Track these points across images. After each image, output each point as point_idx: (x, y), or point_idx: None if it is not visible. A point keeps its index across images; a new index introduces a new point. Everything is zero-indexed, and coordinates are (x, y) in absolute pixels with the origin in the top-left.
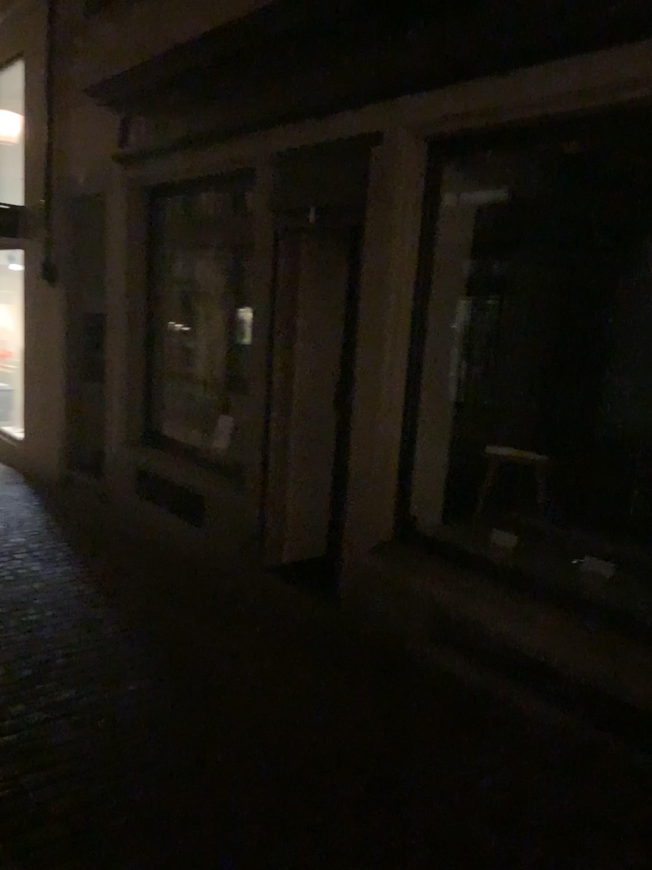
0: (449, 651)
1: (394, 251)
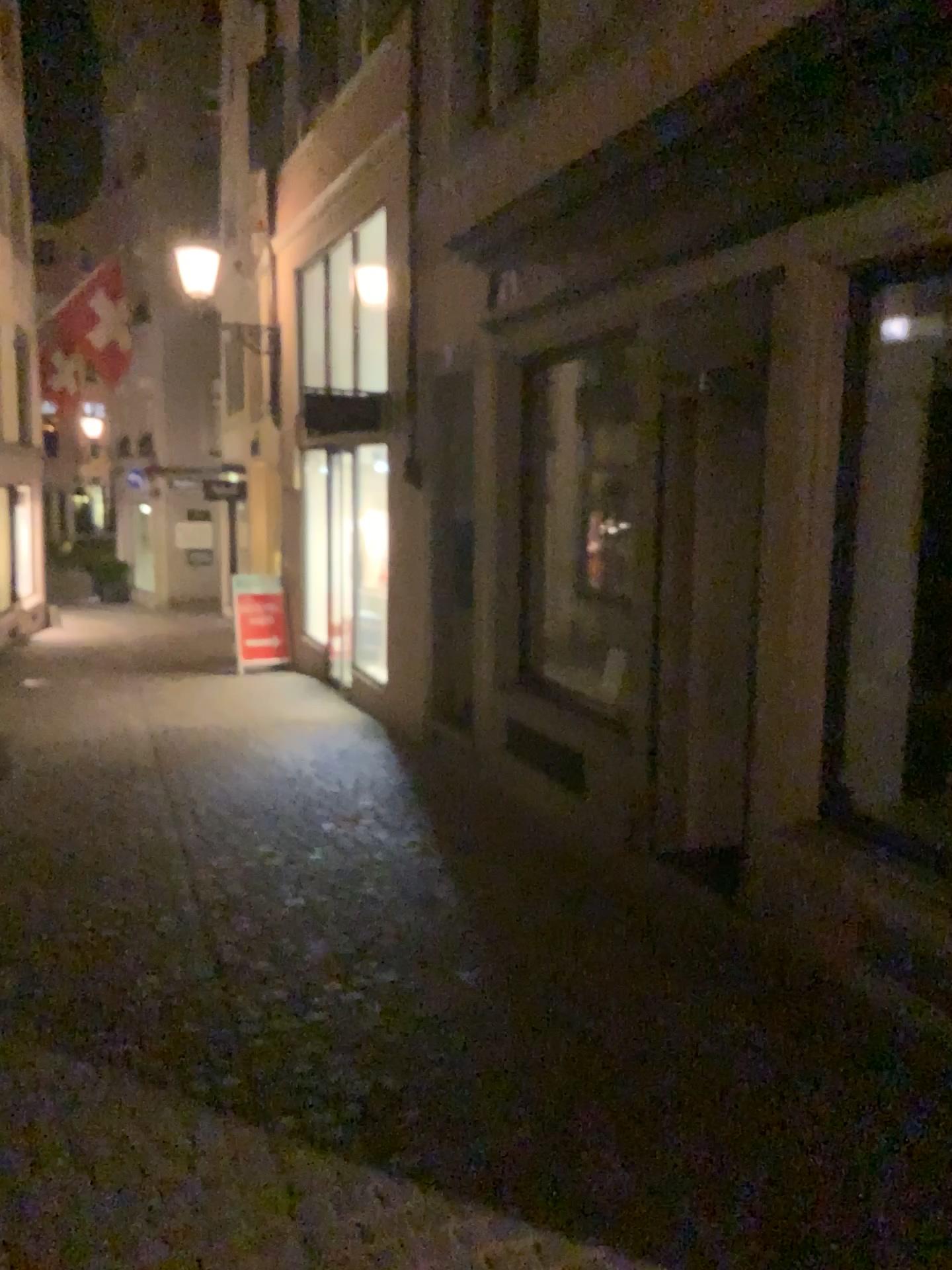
0: (881, 983)
1: (798, 429)
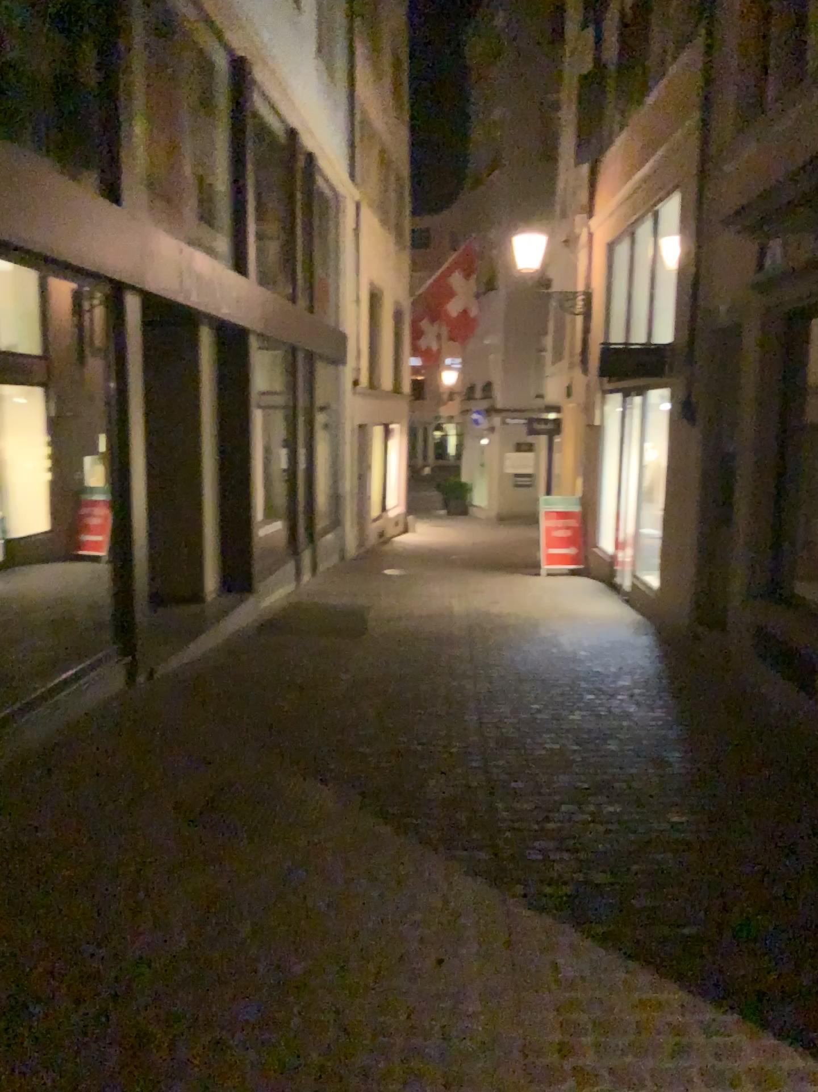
0: None
1: None
